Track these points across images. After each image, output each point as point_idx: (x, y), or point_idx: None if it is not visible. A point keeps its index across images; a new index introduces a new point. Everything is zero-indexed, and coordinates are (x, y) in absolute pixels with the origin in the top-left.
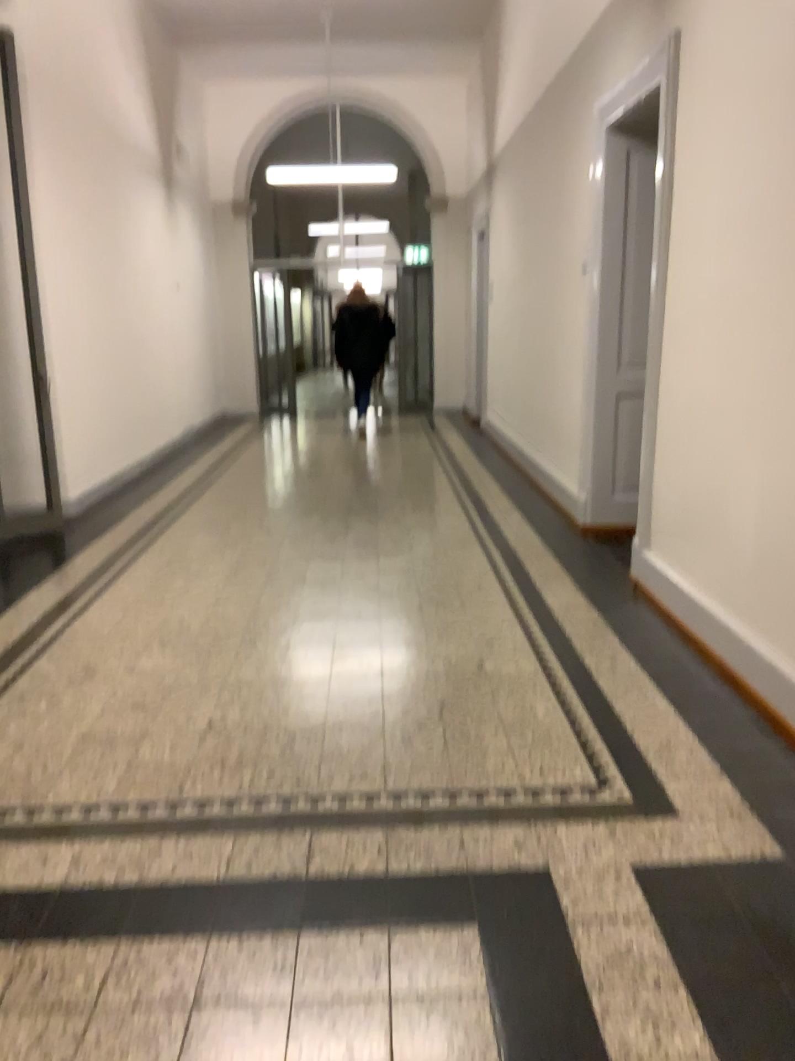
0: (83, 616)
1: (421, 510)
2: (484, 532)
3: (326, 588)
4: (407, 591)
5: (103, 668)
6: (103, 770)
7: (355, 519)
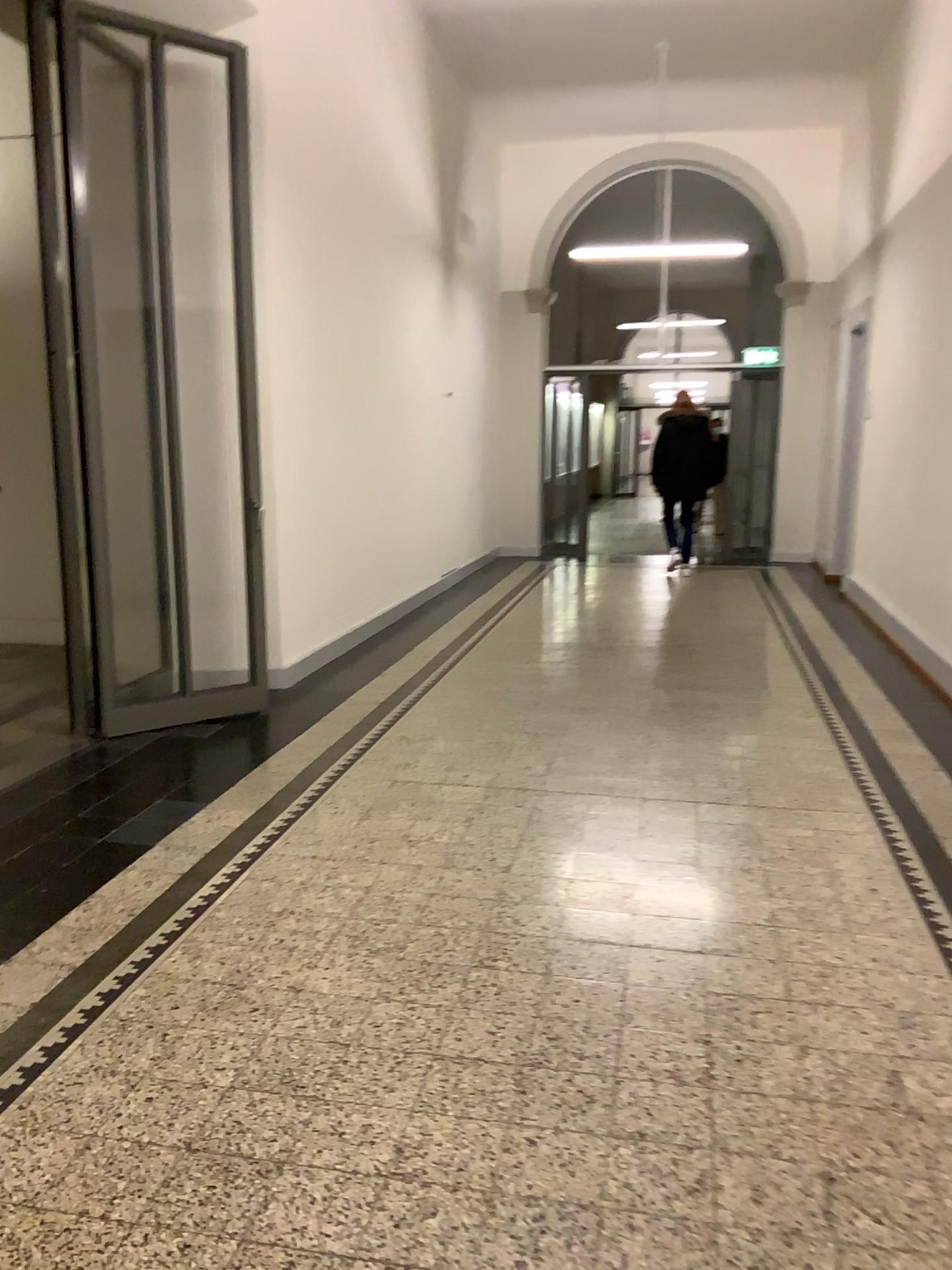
0: (250, 875)
1: (766, 729)
2: (870, 780)
3: (617, 864)
4: (751, 886)
5: (252, 990)
6: (195, 1253)
7: (665, 735)
